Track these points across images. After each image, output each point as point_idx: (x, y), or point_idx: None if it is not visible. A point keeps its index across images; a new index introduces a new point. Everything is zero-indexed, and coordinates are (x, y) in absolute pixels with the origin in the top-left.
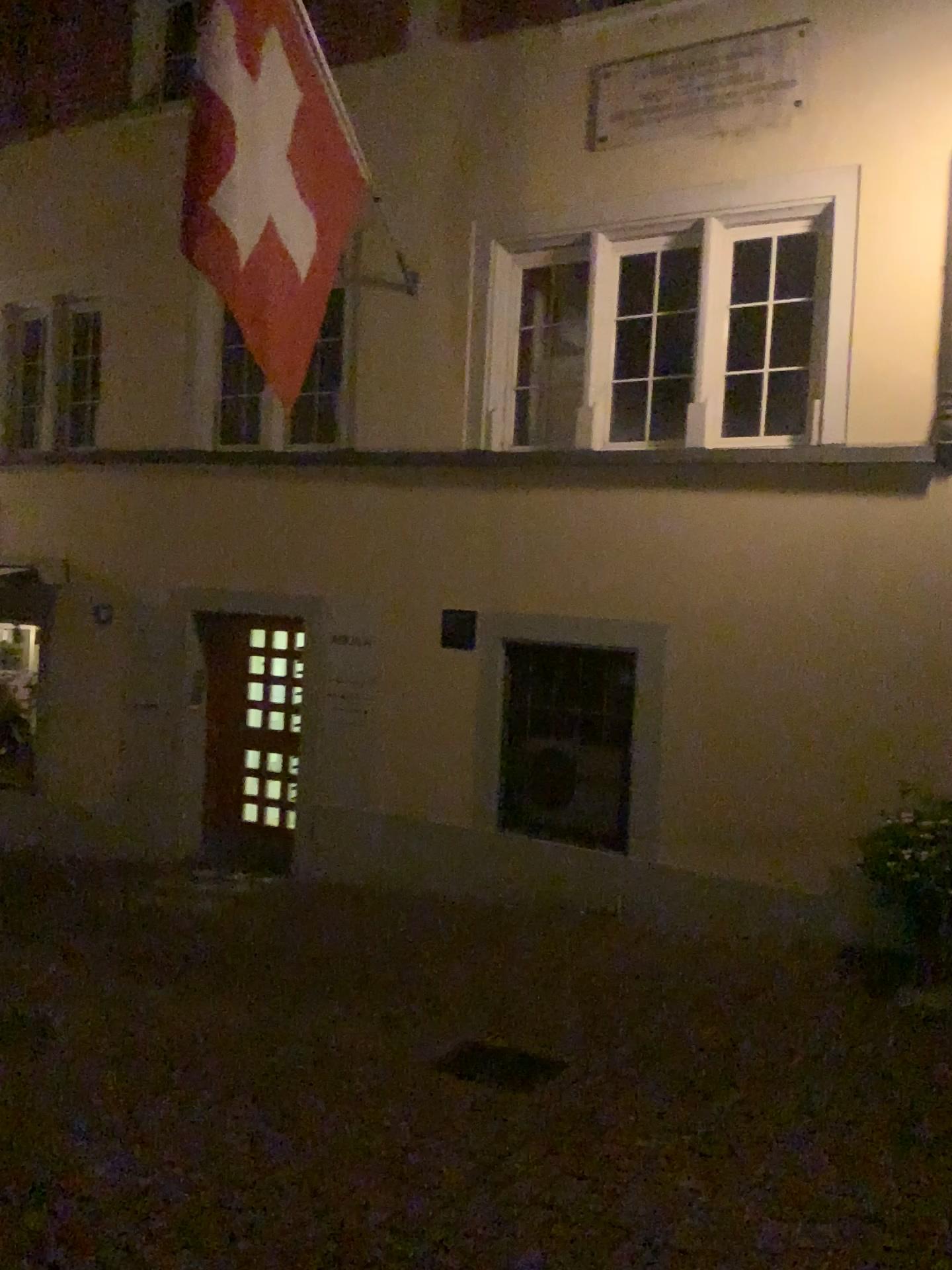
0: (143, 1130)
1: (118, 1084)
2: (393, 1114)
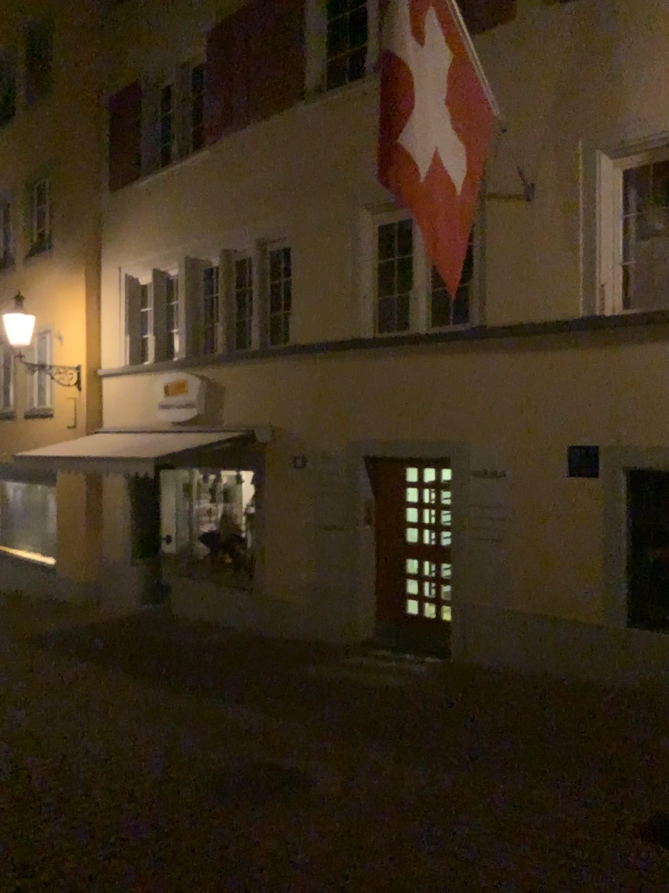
0: (423, 885)
1: (387, 838)
2: (634, 885)
